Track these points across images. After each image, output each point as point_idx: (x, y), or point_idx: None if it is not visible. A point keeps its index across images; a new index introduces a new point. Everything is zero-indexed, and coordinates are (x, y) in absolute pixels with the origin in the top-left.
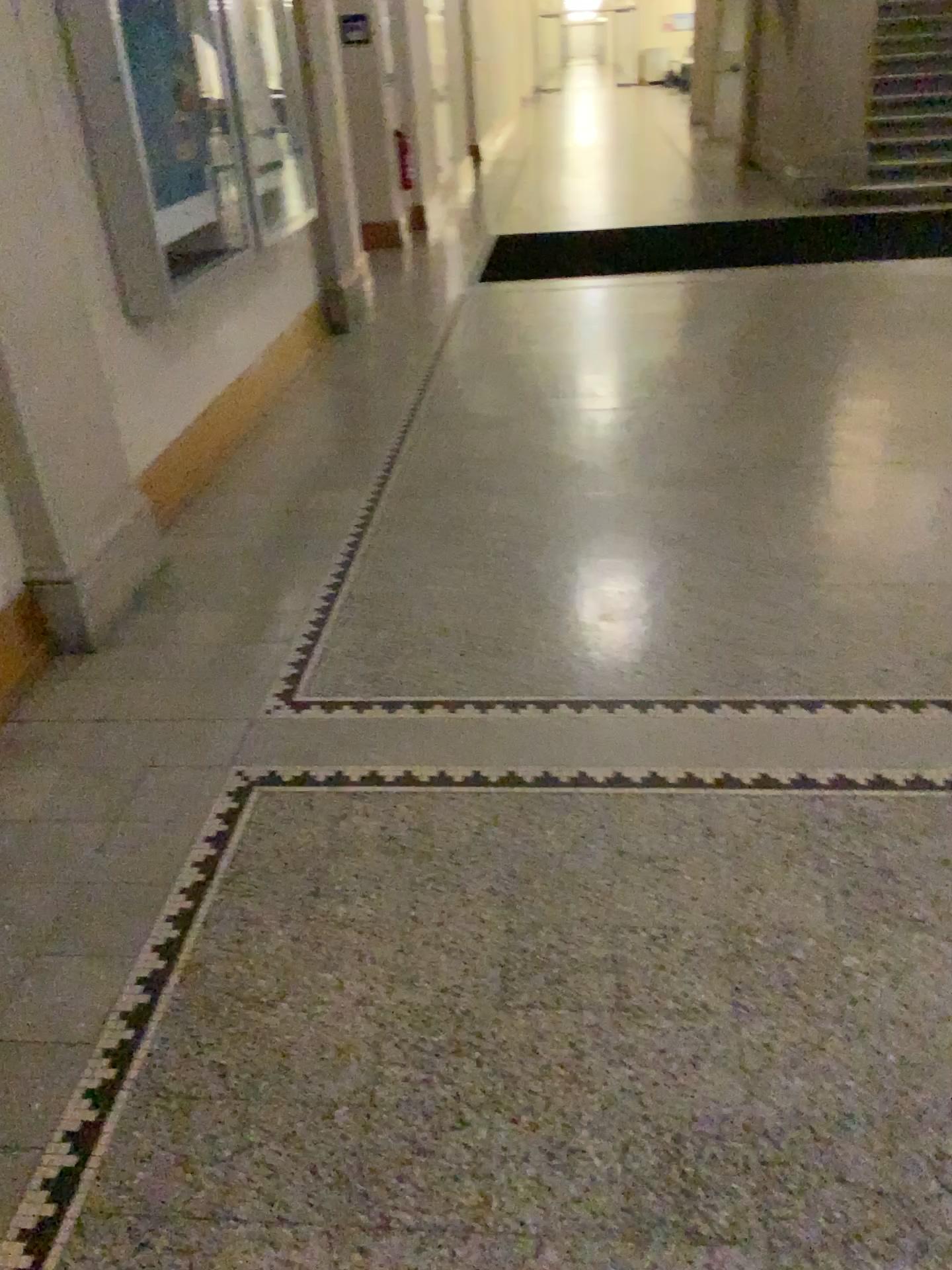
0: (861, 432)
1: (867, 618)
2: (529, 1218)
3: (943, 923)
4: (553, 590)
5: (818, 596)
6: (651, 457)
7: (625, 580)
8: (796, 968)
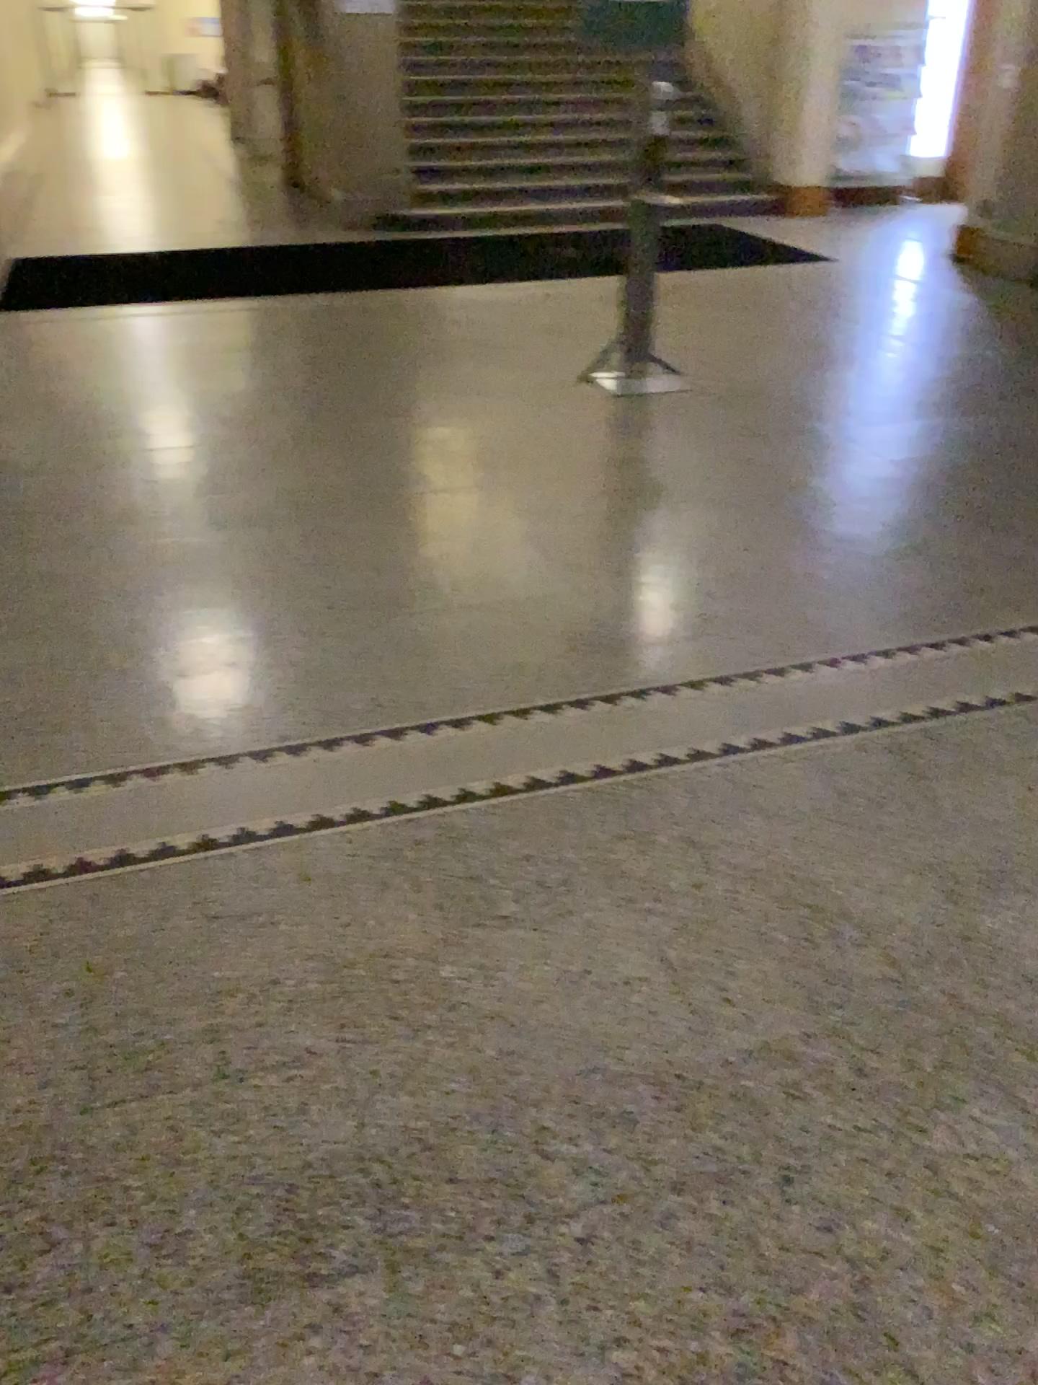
0: (430, 458)
1: (448, 641)
2: (144, 1324)
3: (535, 918)
4: (116, 654)
5: (400, 625)
6: (216, 500)
7: (198, 634)
8: (403, 994)
